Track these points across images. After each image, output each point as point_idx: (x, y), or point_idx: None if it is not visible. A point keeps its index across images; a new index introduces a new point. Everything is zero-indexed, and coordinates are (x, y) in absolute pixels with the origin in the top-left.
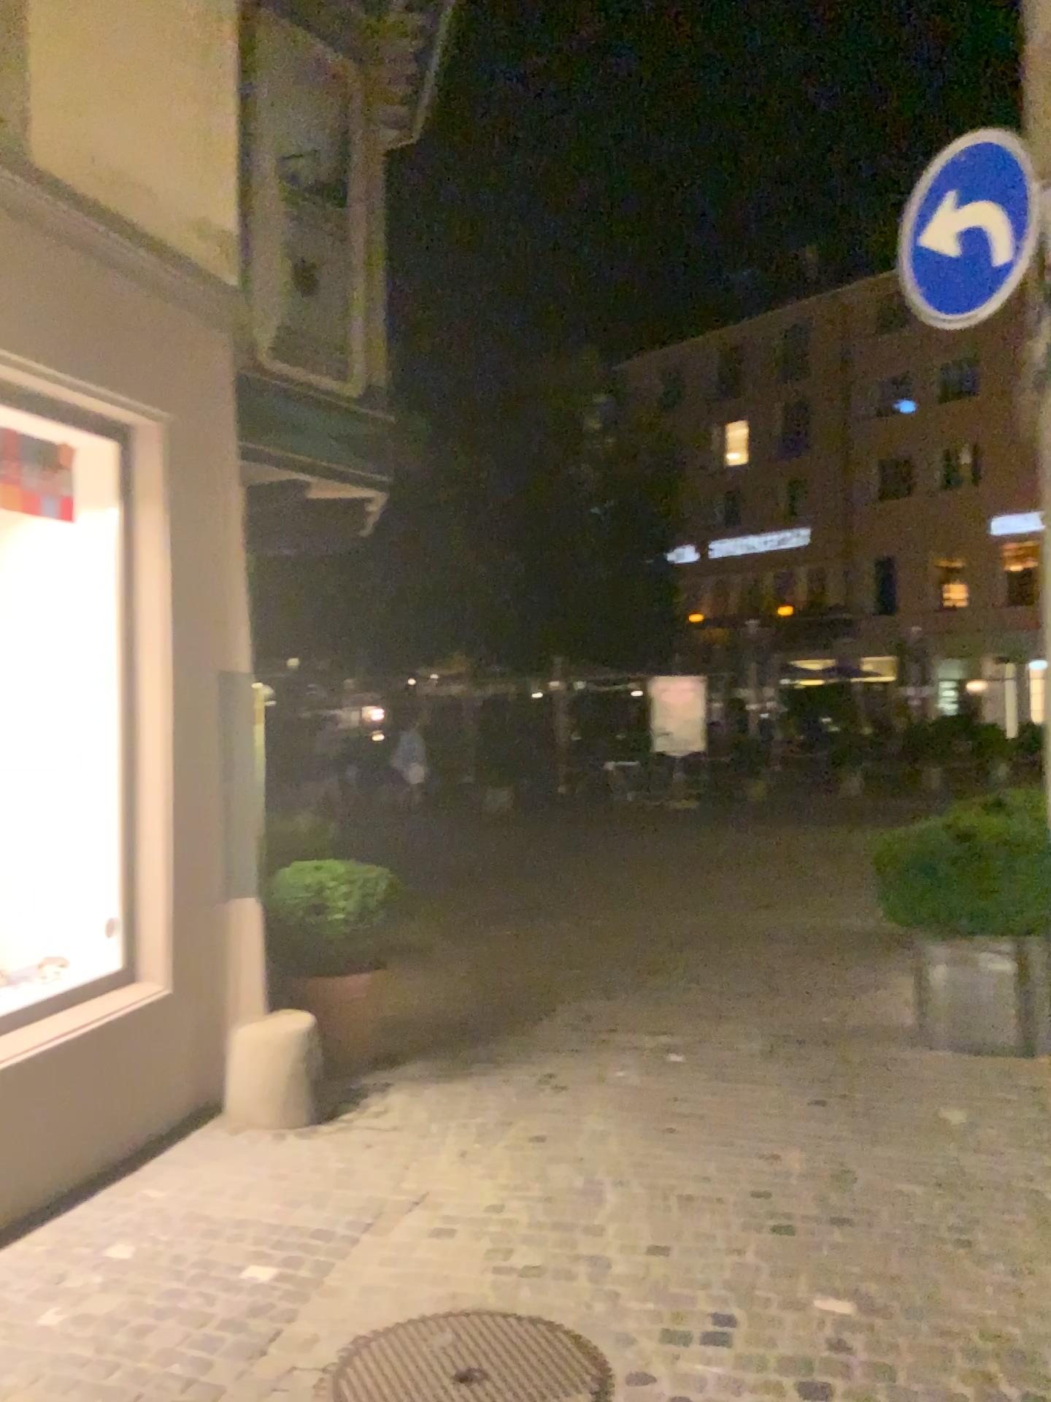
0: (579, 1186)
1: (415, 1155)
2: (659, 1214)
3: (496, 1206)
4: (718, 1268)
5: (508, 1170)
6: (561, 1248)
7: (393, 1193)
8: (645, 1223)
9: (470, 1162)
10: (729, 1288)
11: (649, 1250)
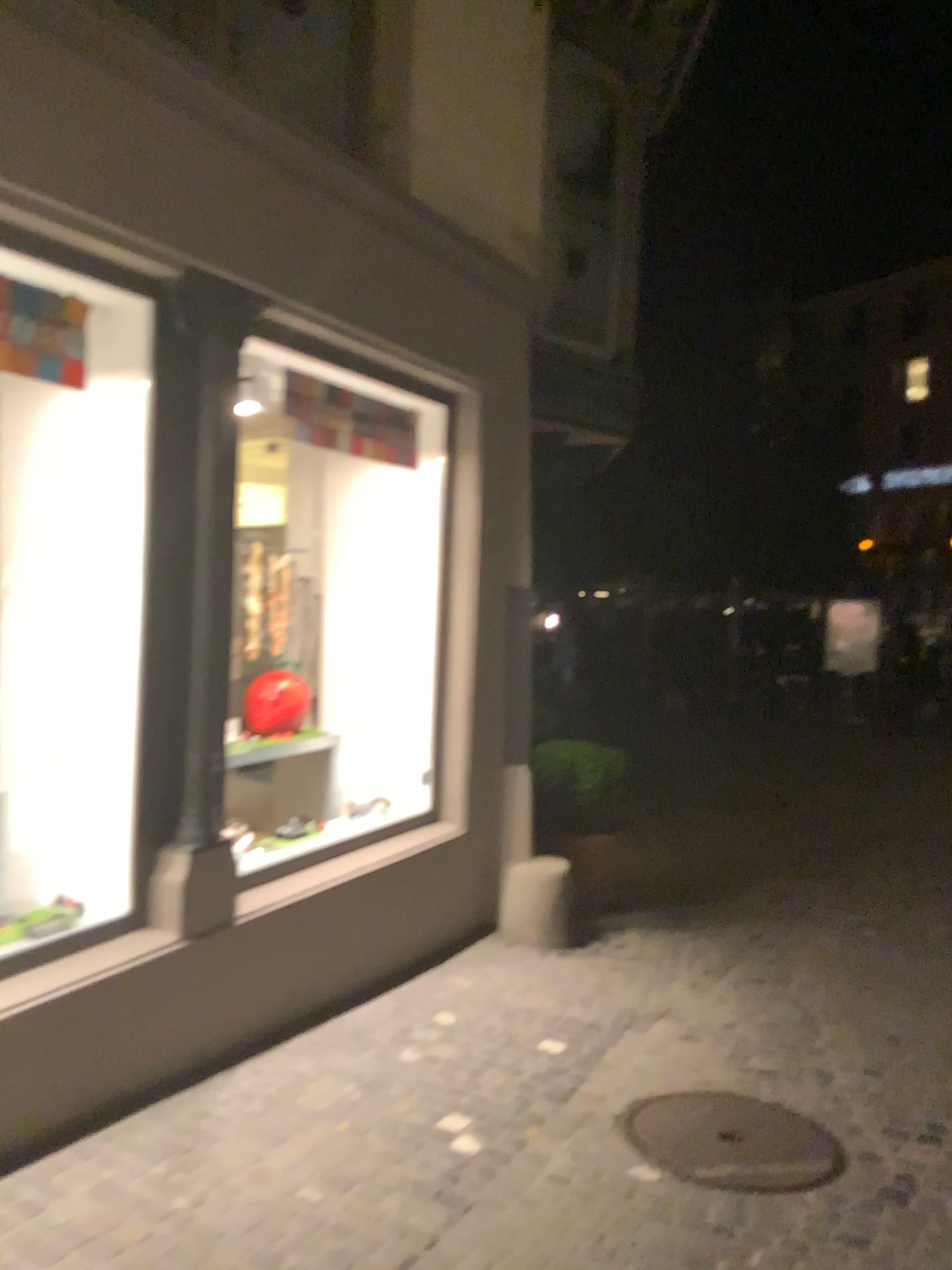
0: (797, 1018)
1: (657, 980)
2: (869, 1047)
3: (730, 1023)
4: (924, 1091)
5: (736, 1000)
6: (789, 1060)
7: (645, 1004)
8: (858, 1051)
9: (704, 990)
10: (935, 1105)
11: (864, 1070)
